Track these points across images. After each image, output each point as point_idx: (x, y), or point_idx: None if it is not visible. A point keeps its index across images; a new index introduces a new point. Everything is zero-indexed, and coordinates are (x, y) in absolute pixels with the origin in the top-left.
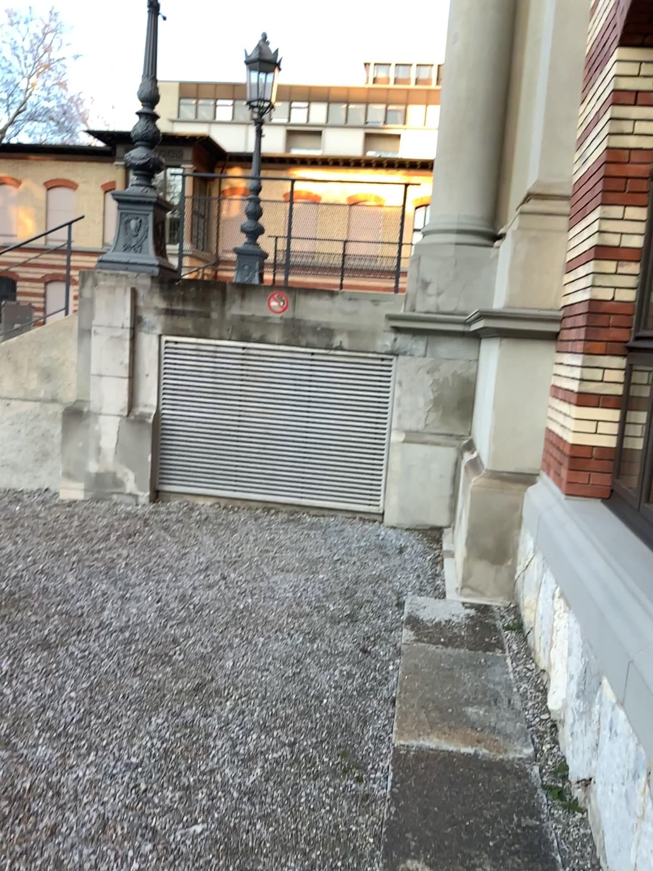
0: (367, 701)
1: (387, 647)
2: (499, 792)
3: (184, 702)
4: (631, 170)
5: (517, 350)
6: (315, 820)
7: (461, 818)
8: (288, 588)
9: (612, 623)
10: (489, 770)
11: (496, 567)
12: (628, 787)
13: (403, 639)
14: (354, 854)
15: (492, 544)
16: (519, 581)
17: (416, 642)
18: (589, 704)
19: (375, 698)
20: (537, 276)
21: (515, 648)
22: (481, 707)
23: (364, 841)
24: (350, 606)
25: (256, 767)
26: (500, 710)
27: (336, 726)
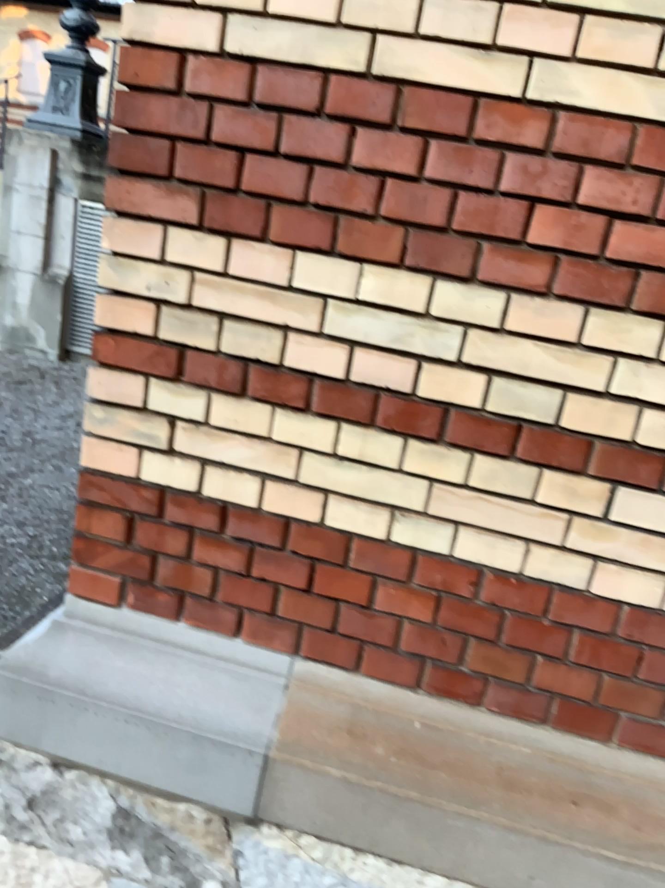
0: None
1: None
2: None
3: None
4: None
5: None
6: (8, 578)
7: None
8: None
9: None
10: None
11: None
12: None
13: None
14: (24, 600)
15: None
16: None
17: None
18: None
19: None
20: None
21: None
22: None
23: (36, 595)
24: None
25: None
26: None
27: None
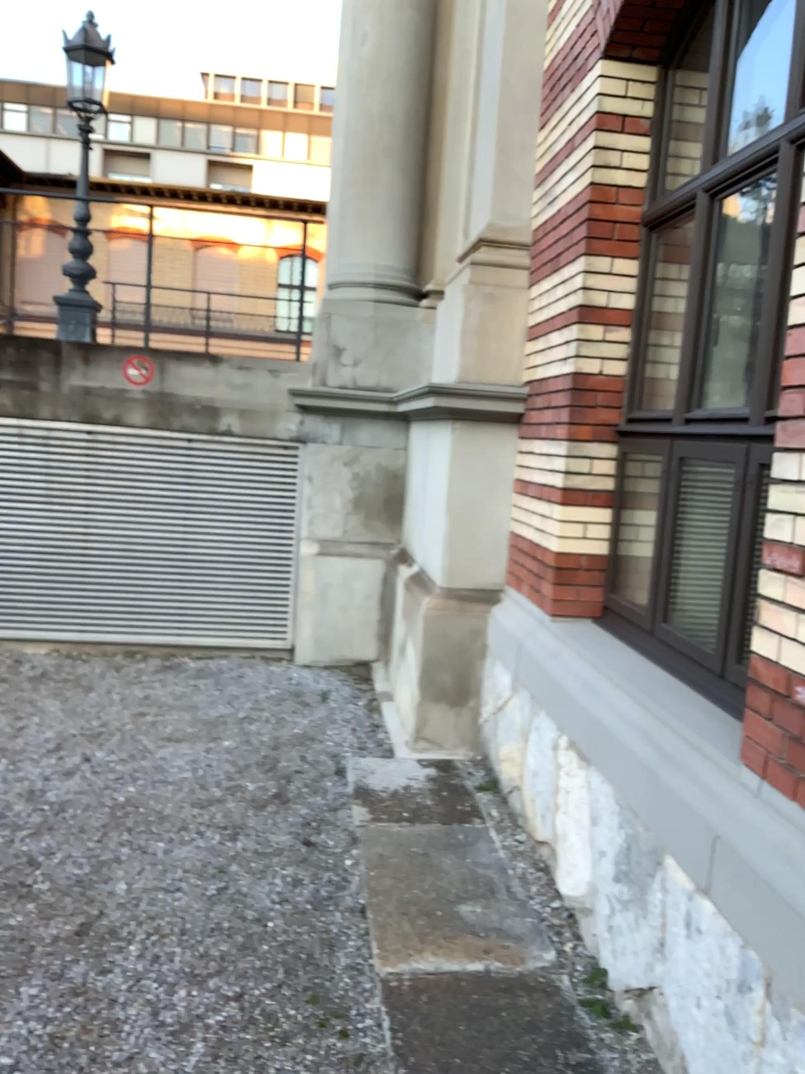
0: (330, 916)
1: (336, 834)
2: (530, 1021)
3: (67, 958)
4: (620, 212)
5: (473, 435)
6: None
7: (494, 1069)
8: (185, 765)
9: (668, 785)
10: (510, 992)
11: (455, 711)
12: (727, 1002)
13: (354, 819)
14: None
15: (451, 683)
16: (491, 728)
17: (373, 822)
18: (643, 890)
19: (338, 911)
20: (496, 341)
21: (498, 815)
22: (477, 903)
23: None
24: (273, 781)
25: (195, 1044)
26: (502, 903)
27: (295, 960)
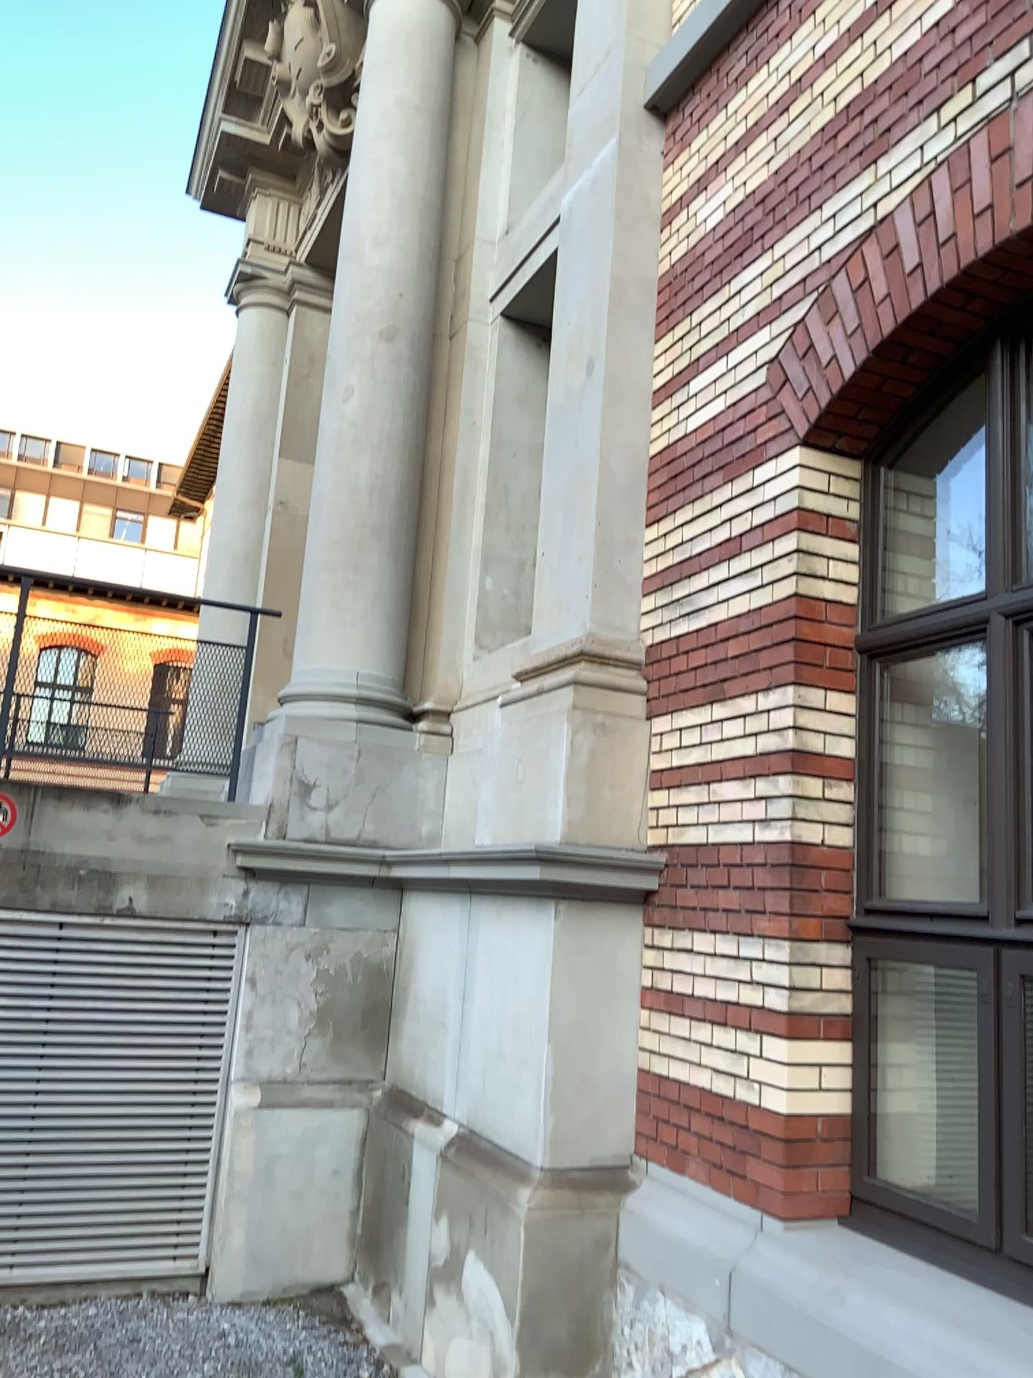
0: None
1: None
2: None
3: None
4: (837, 631)
5: (581, 924)
6: None
7: None
8: None
9: None
10: None
11: None
12: None
13: None
14: None
15: (565, 1335)
16: None
17: None
18: None
19: None
20: (613, 791)
21: None
22: None
23: None
24: None
25: None
26: None
27: None
